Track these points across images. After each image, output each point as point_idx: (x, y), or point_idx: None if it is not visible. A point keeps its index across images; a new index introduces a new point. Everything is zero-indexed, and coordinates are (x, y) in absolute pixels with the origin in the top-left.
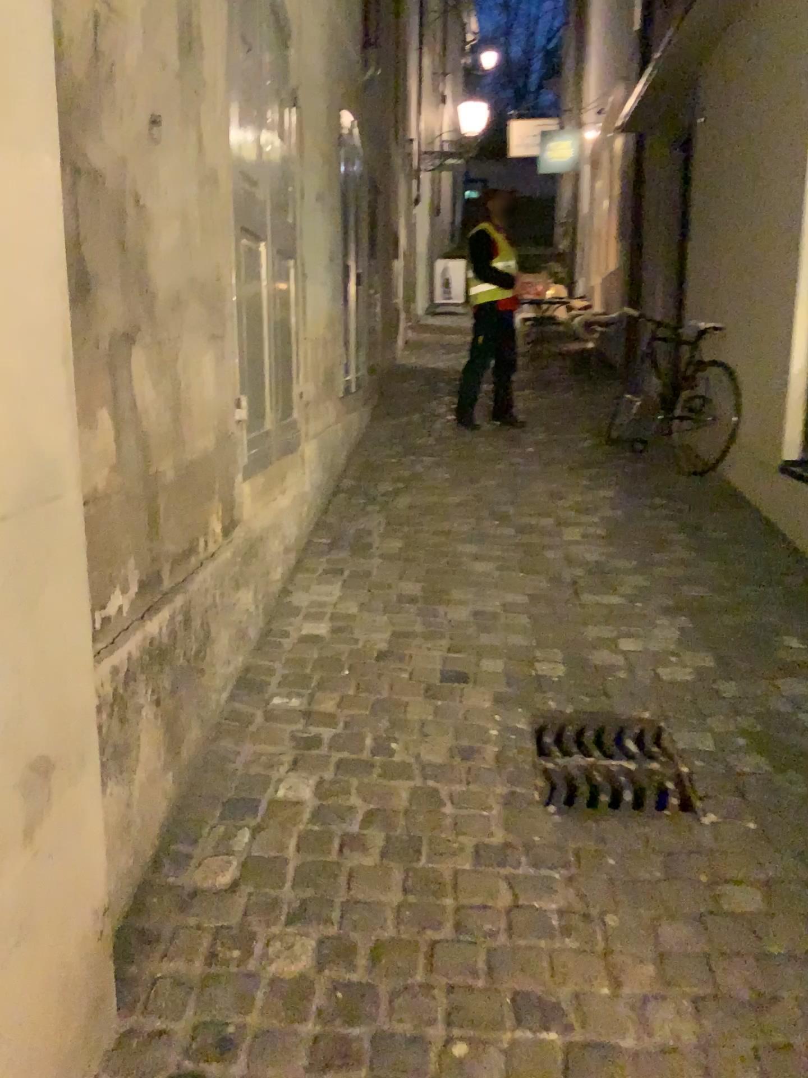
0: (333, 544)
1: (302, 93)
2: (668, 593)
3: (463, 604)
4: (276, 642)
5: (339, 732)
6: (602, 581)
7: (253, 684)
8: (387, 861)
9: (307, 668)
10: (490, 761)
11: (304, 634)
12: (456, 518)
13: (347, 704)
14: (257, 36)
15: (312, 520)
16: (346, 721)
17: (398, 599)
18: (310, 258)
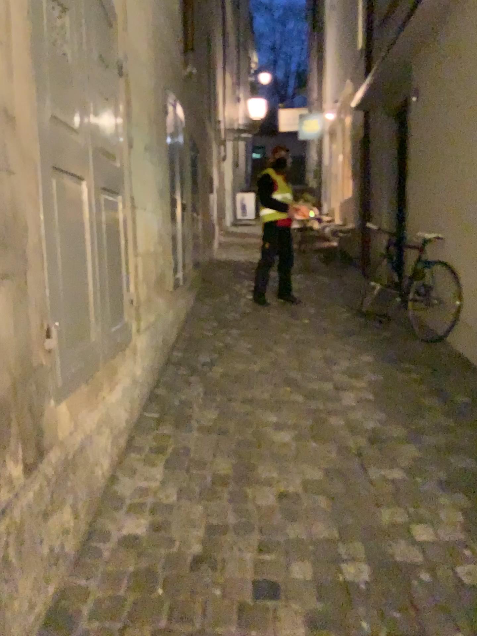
0: (159, 420)
1: (130, 67)
2: (440, 467)
3: (268, 485)
4: (96, 548)
5: None
6: (382, 453)
7: (64, 616)
8: None
9: (123, 585)
10: None
11: (124, 534)
12: (257, 389)
13: None
14: (74, 0)
15: (145, 396)
16: None
17: (212, 482)
18: (140, 193)
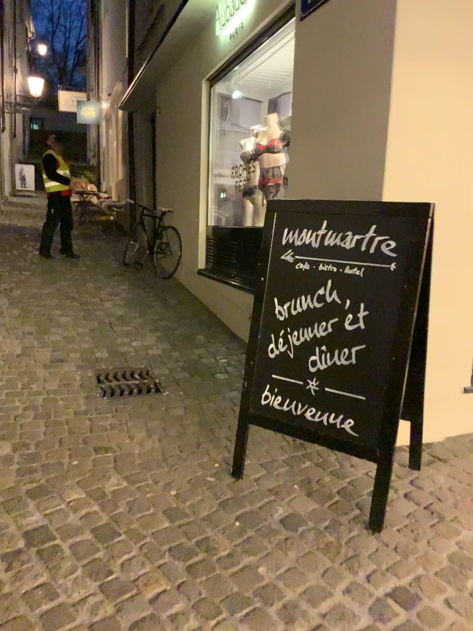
0: None
1: None
2: (151, 324)
3: (57, 333)
4: None
5: (7, 382)
6: (122, 321)
7: None
8: (38, 418)
9: None
10: (78, 386)
11: None
12: (48, 299)
13: (7, 372)
14: None
15: None
16: (9, 378)
17: (24, 333)
18: None
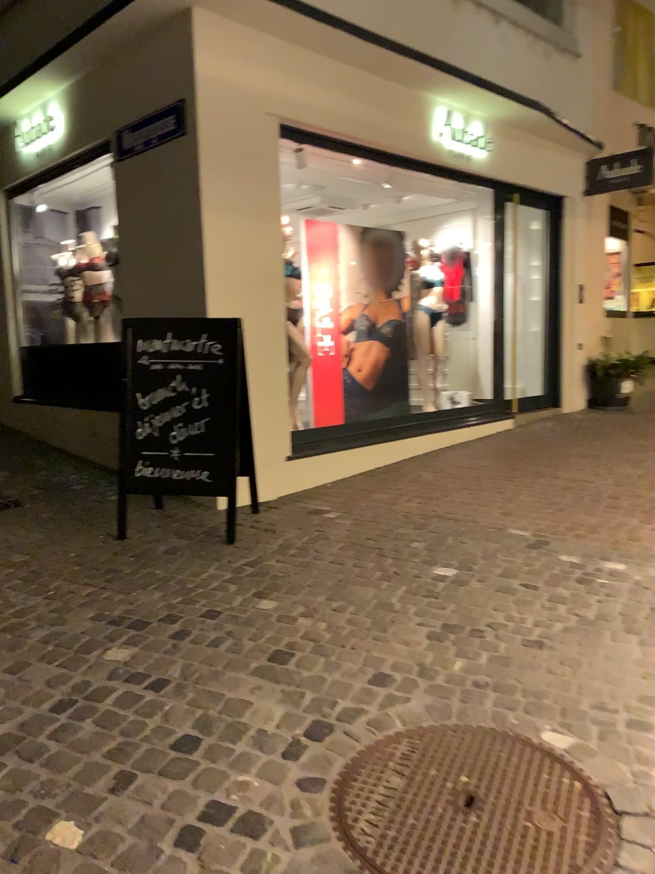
0: None
1: None
2: None
3: None
4: None
5: None
6: None
7: None
8: None
9: None
10: None
11: None
12: None
13: None
14: None
15: None
16: None
17: None
18: None
